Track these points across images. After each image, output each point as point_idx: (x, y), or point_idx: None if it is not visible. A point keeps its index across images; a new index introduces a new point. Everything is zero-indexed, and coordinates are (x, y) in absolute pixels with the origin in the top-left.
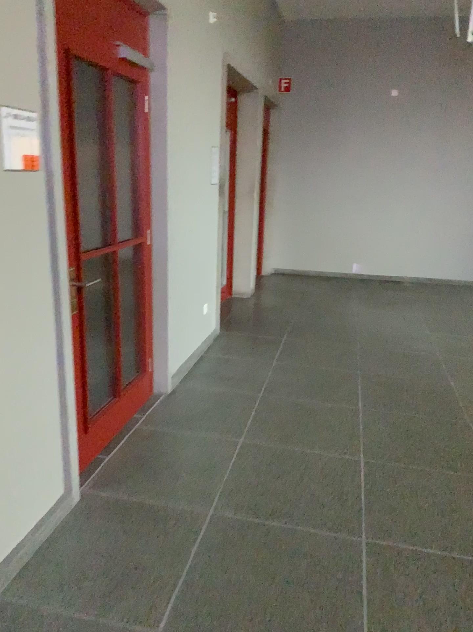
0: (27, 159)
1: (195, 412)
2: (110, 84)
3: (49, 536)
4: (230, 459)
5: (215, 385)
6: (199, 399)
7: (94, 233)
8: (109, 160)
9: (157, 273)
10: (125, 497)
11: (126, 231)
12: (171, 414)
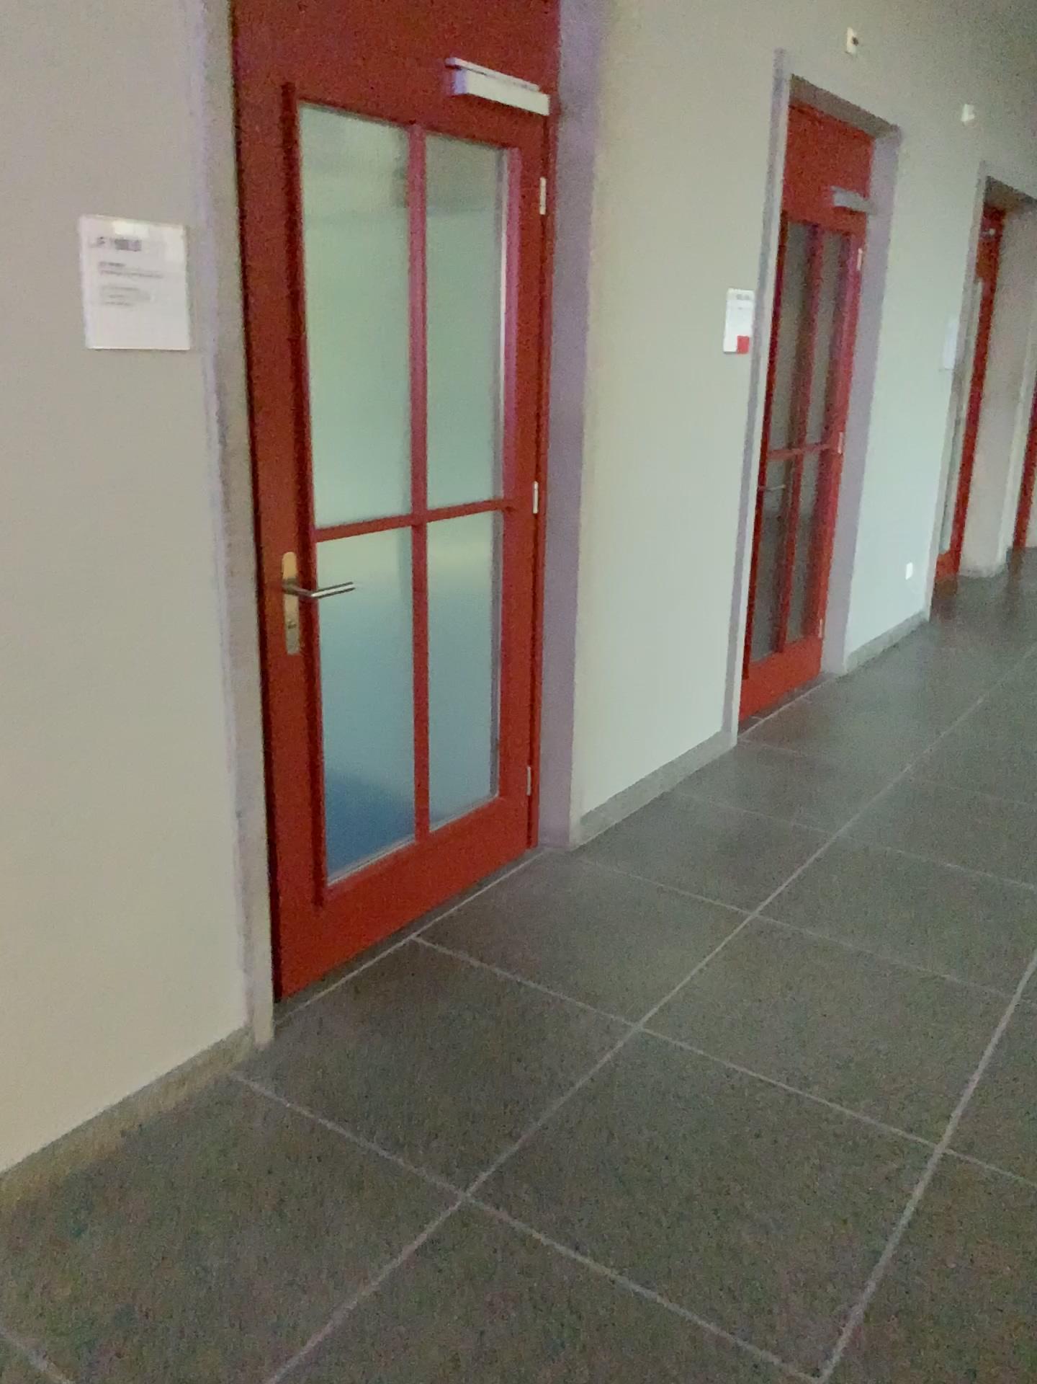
0: (742, 342)
1: (884, 696)
2: (816, 241)
3: (713, 762)
4: (932, 739)
5: (916, 673)
6: (891, 684)
7: (778, 432)
8: (804, 339)
9: (848, 496)
10: (794, 749)
11: (813, 433)
12: (850, 694)
